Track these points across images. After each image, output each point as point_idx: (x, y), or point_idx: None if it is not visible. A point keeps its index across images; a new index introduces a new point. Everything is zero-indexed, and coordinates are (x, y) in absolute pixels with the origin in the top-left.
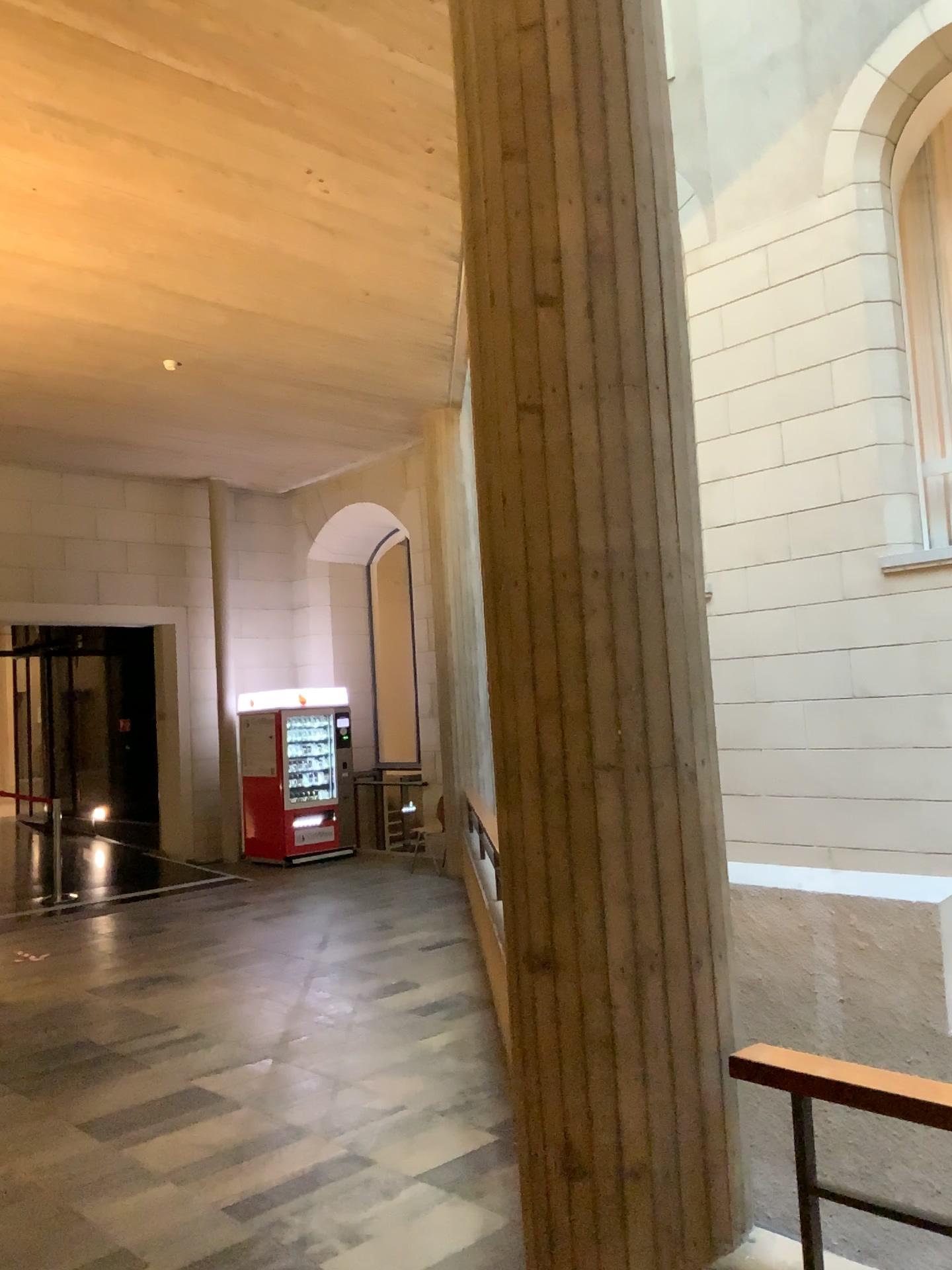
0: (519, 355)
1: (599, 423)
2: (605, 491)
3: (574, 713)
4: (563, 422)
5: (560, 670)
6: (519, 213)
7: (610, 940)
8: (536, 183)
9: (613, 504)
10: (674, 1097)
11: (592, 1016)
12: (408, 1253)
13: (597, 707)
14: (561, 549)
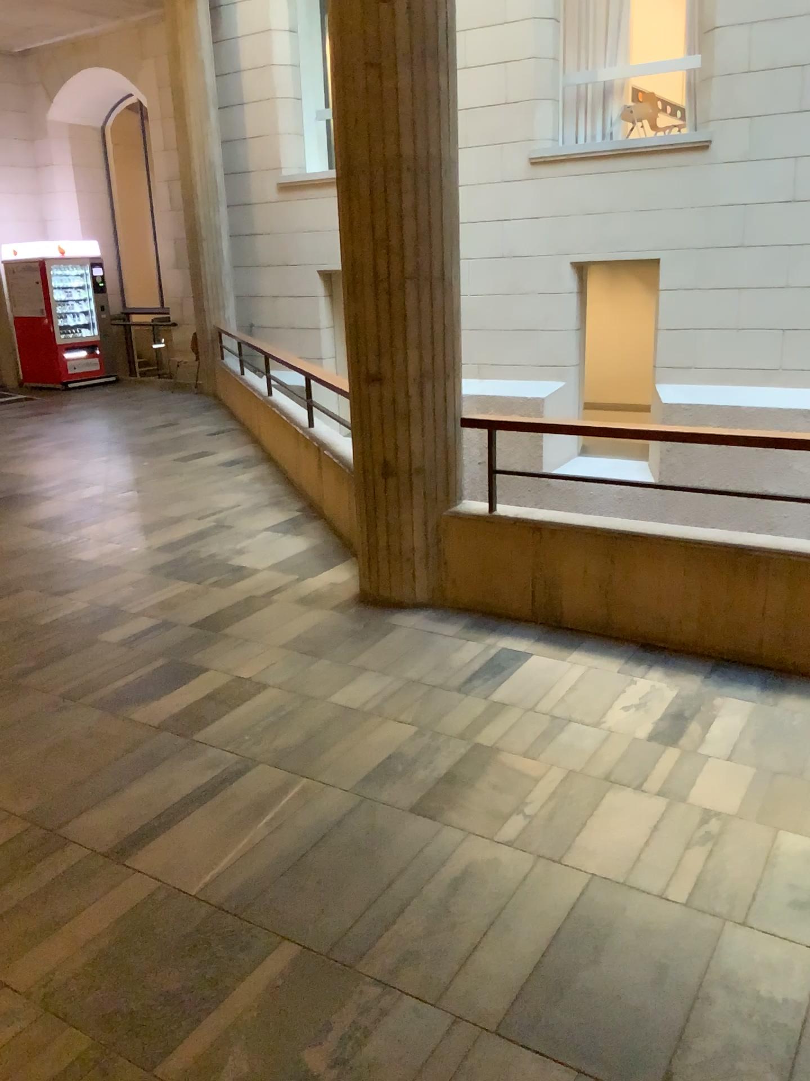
0: (367, 27)
1: (413, 76)
2: (415, 118)
3: (395, 244)
4: (393, 74)
5: (388, 220)
6: None
7: (410, 361)
8: None
9: (419, 126)
10: (436, 435)
11: (400, 399)
12: (272, 552)
13: (408, 241)
14: (390, 151)
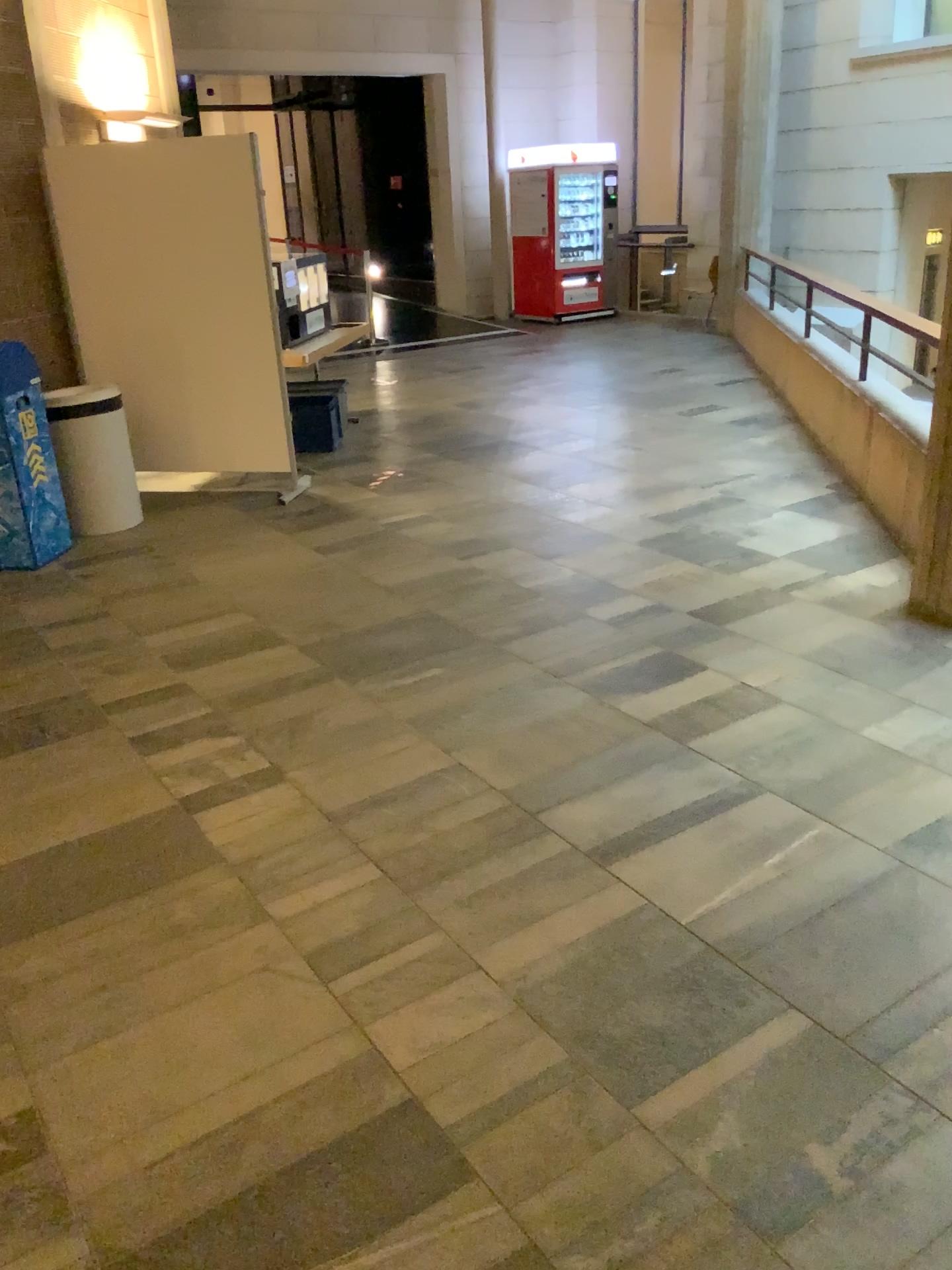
0: None
1: None
2: None
3: None
4: None
5: None
6: None
7: None
8: None
9: None
10: None
11: None
12: (796, 538)
13: None
14: None
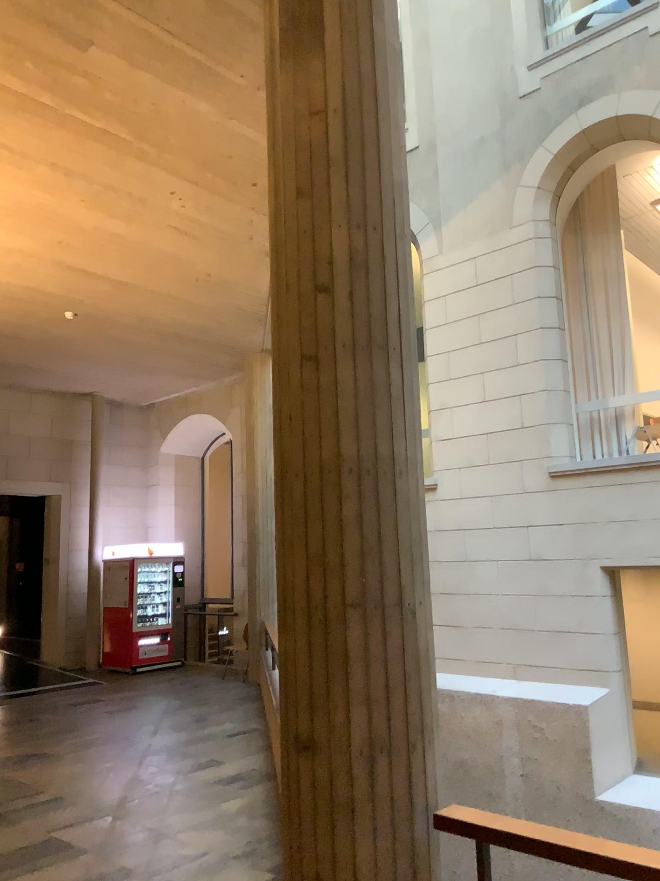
0: (304, 322)
1: (356, 369)
2: (359, 415)
3: (333, 566)
4: (332, 368)
5: (324, 536)
6: (307, 229)
7: (353, 729)
8: (319, 211)
9: (363, 424)
10: (395, 845)
11: (339, 785)
12: None
13: (349, 563)
14: (328, 453)
